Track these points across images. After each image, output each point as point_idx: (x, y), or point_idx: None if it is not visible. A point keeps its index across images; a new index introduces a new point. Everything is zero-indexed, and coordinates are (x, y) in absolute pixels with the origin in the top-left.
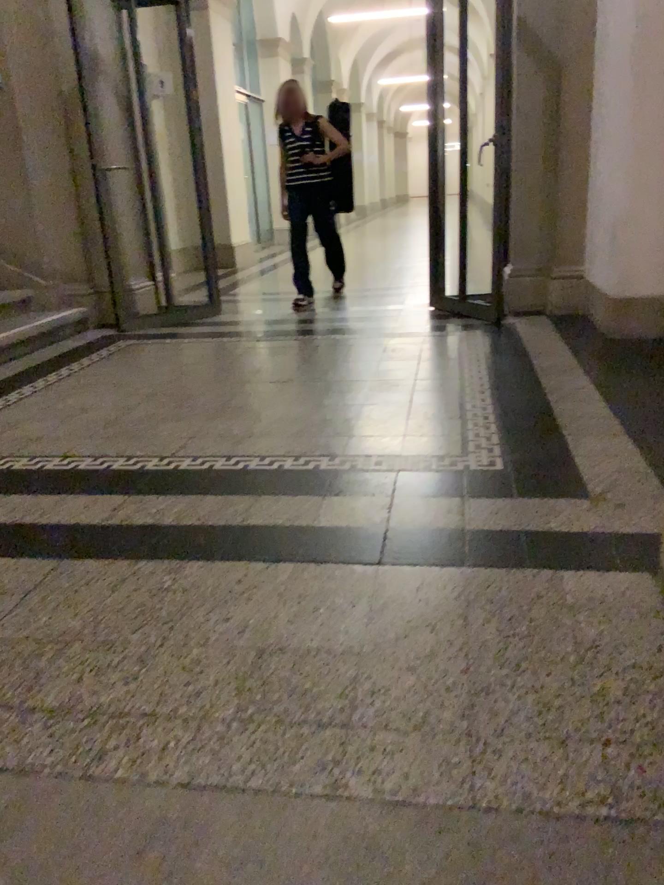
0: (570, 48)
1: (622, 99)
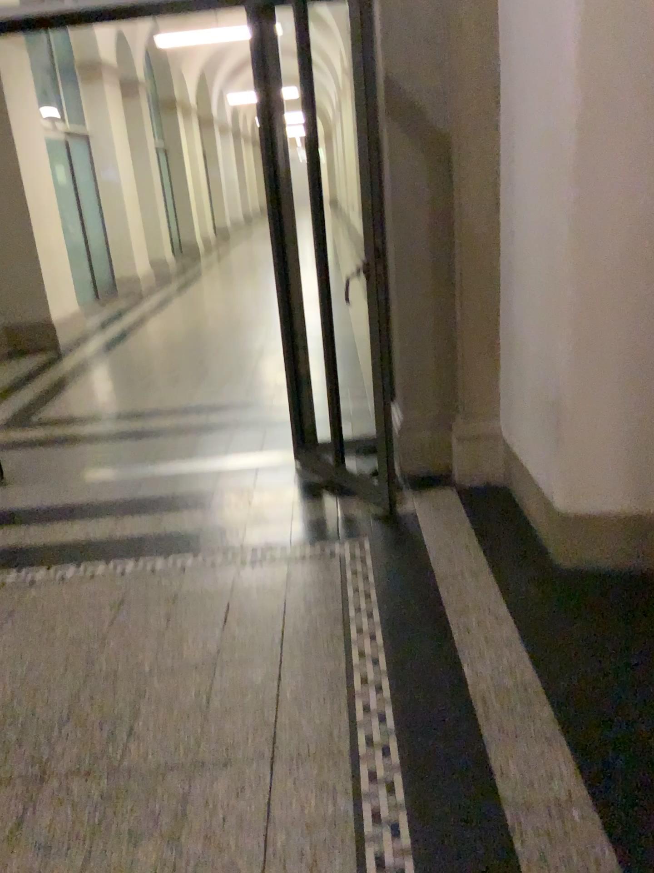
0: (465, 123)
1: (563, 225)
